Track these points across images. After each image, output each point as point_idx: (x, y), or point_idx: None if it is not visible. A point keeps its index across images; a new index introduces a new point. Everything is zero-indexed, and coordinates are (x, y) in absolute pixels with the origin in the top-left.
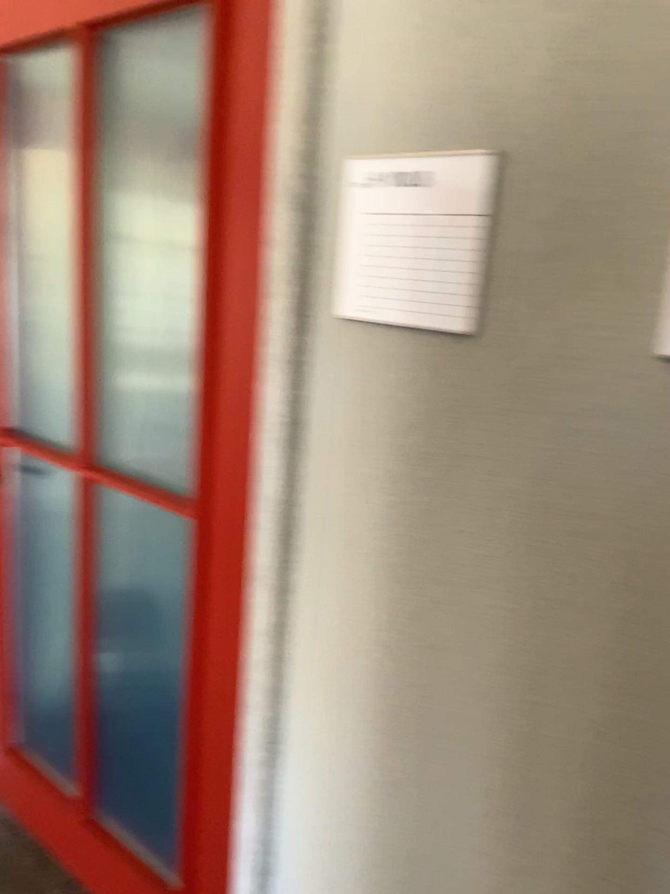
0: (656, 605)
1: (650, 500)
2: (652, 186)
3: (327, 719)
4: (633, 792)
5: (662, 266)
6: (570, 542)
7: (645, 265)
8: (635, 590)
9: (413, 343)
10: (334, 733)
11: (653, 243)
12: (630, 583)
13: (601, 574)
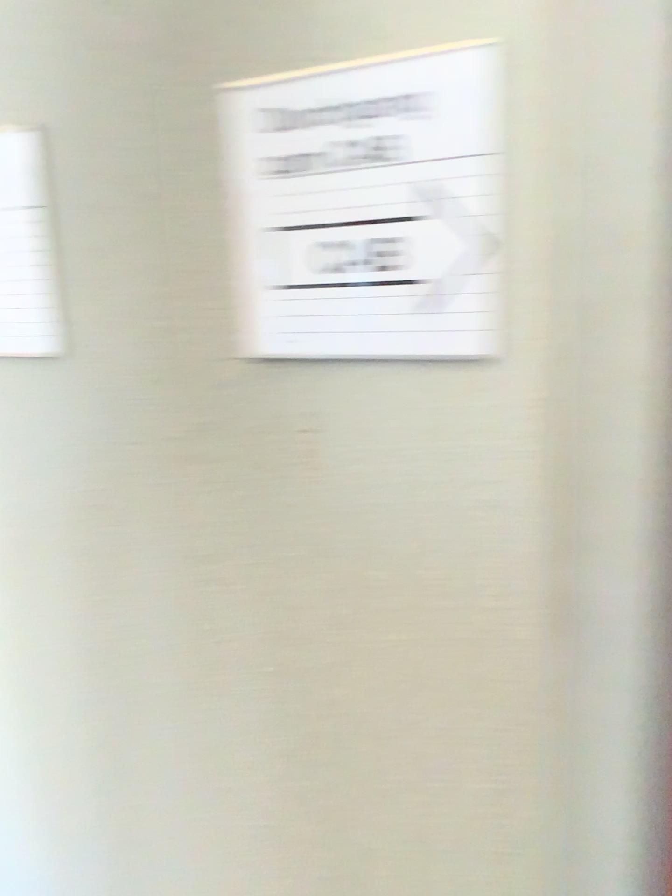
0: (312, 652)
1: (281, 529)
2: (204, 146)
3: (18, 847)
4: (334, 876)
5: (235, 243)
6: (212, 593)
7: (216, 243)
8: (288, 639)
9: (1, 374)
10: (27, 861)
11: (219, 217)
12: (282, 631)
13: (250, 625)
